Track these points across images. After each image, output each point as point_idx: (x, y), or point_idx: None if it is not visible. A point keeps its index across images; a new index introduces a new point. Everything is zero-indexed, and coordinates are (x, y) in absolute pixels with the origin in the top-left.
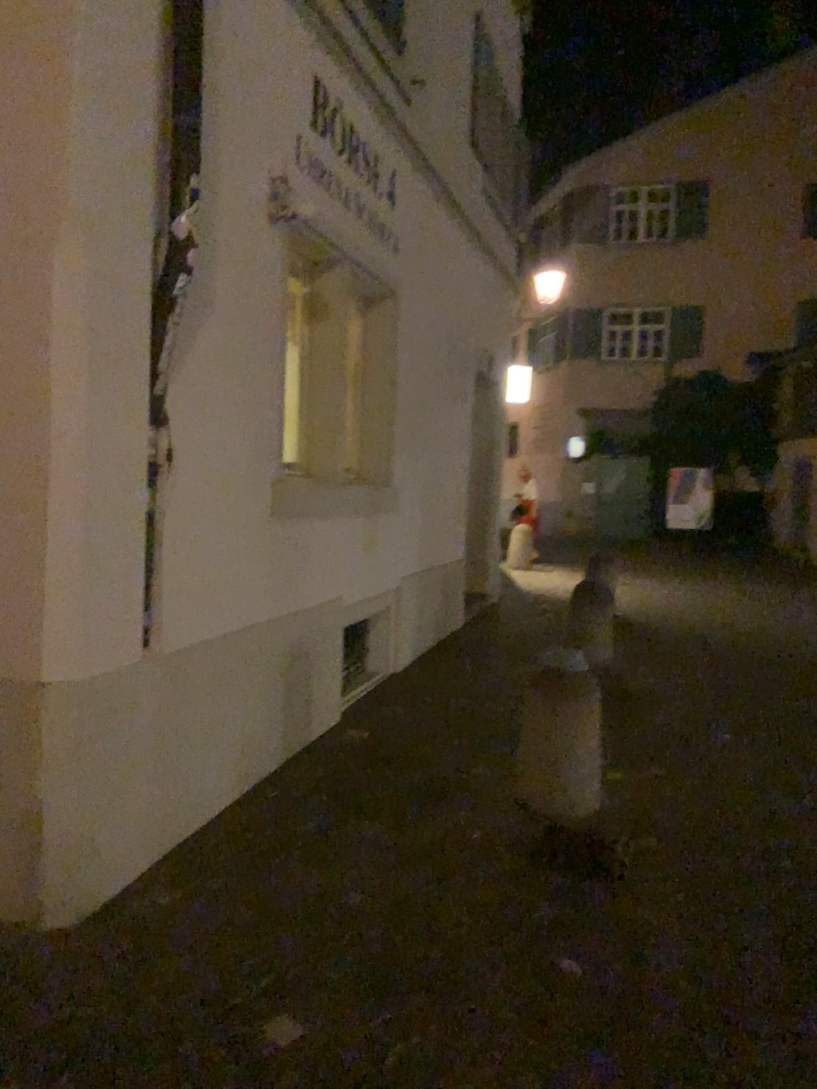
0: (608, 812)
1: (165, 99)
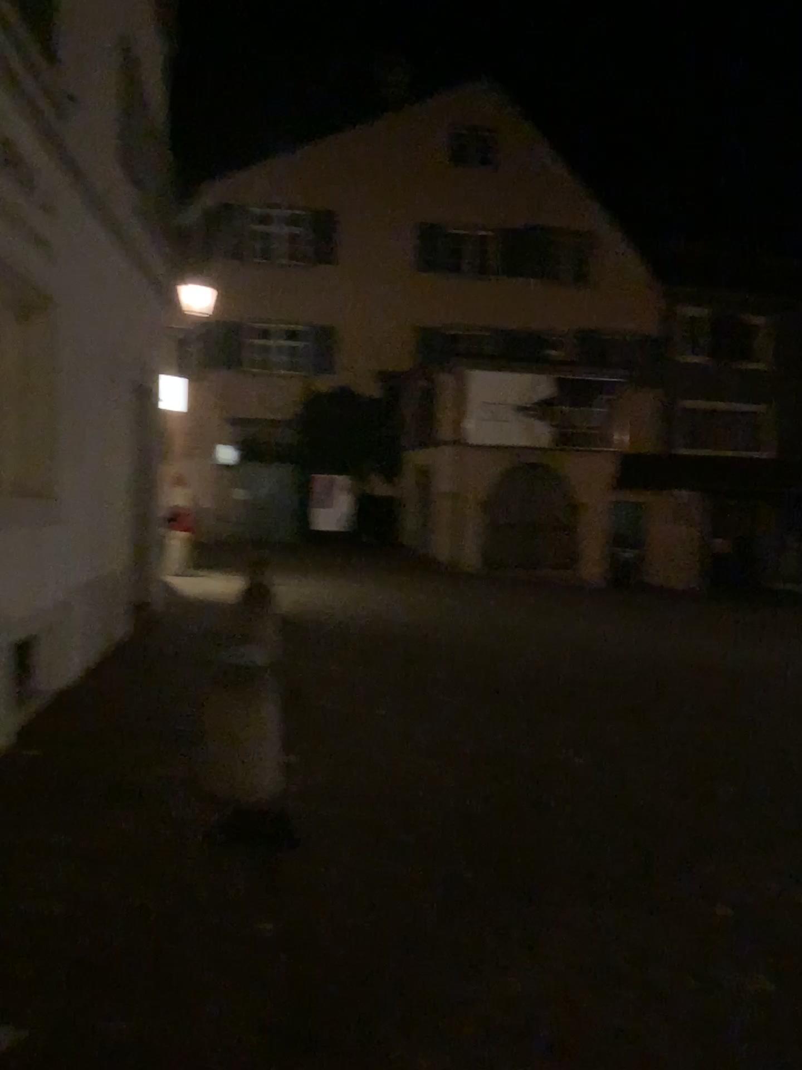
0: (287, 790)
1: None
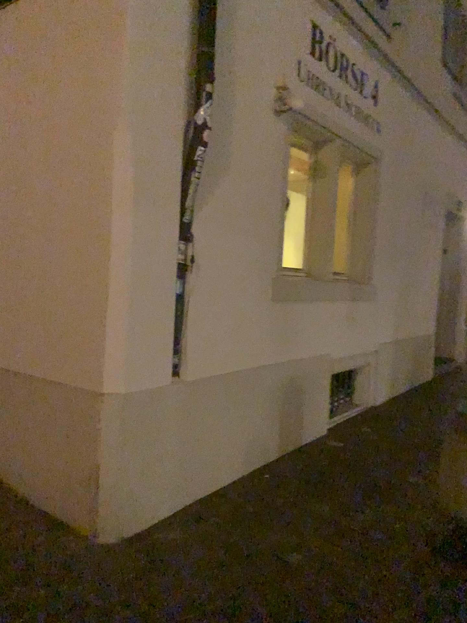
0: None
1: (191, 37)
